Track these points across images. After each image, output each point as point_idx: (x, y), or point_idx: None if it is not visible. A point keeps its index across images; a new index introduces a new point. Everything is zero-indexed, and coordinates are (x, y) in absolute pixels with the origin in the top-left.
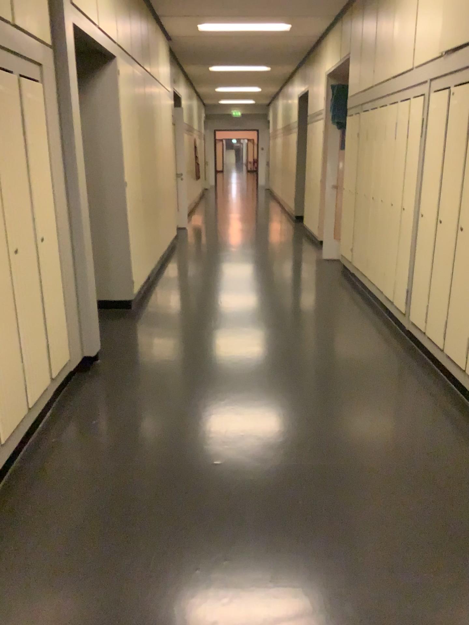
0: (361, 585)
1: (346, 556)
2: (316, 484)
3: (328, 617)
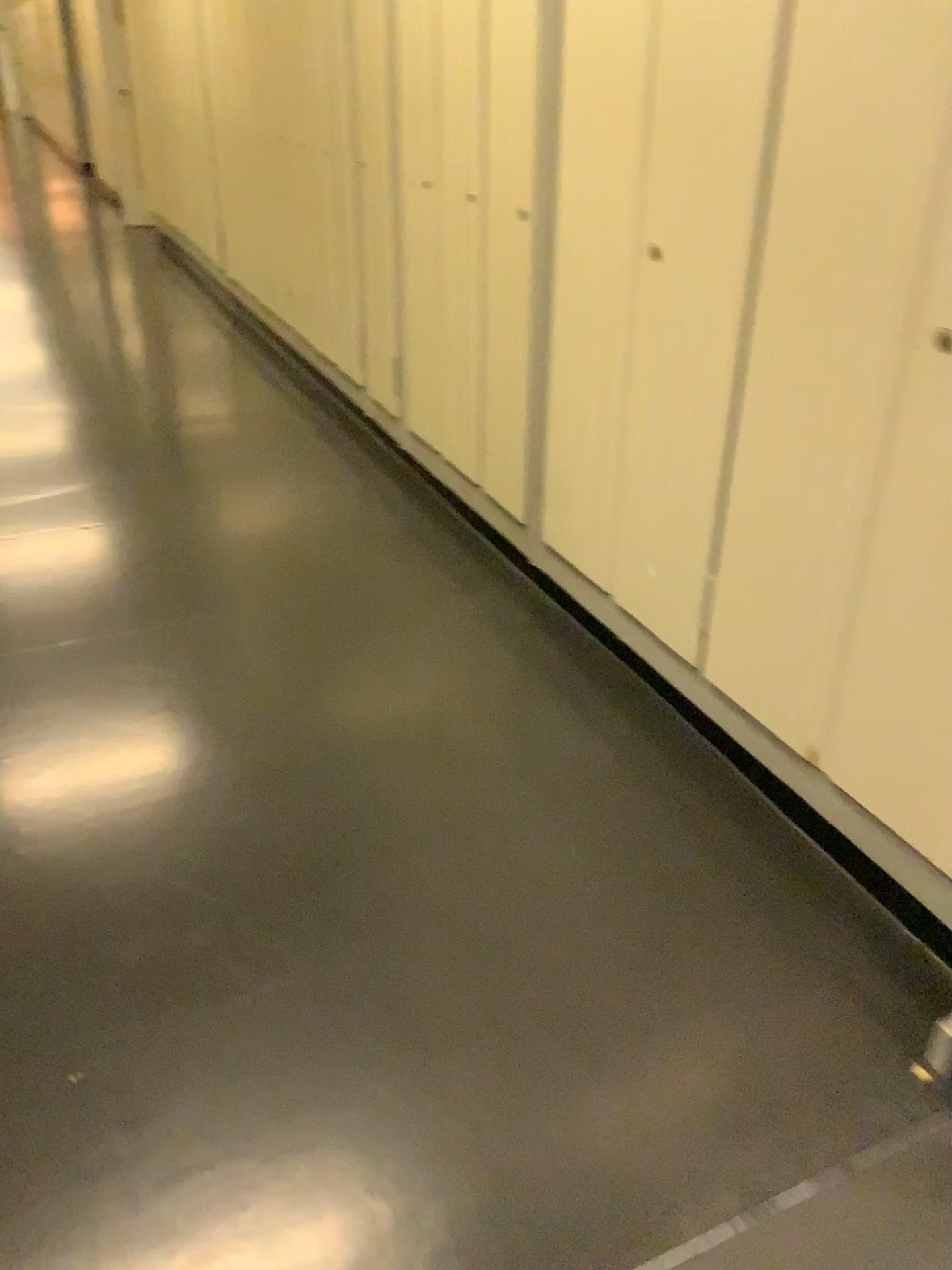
0: (127, 469)
1: (114, 458)
2: (89, 424)
3: (91, 486)
